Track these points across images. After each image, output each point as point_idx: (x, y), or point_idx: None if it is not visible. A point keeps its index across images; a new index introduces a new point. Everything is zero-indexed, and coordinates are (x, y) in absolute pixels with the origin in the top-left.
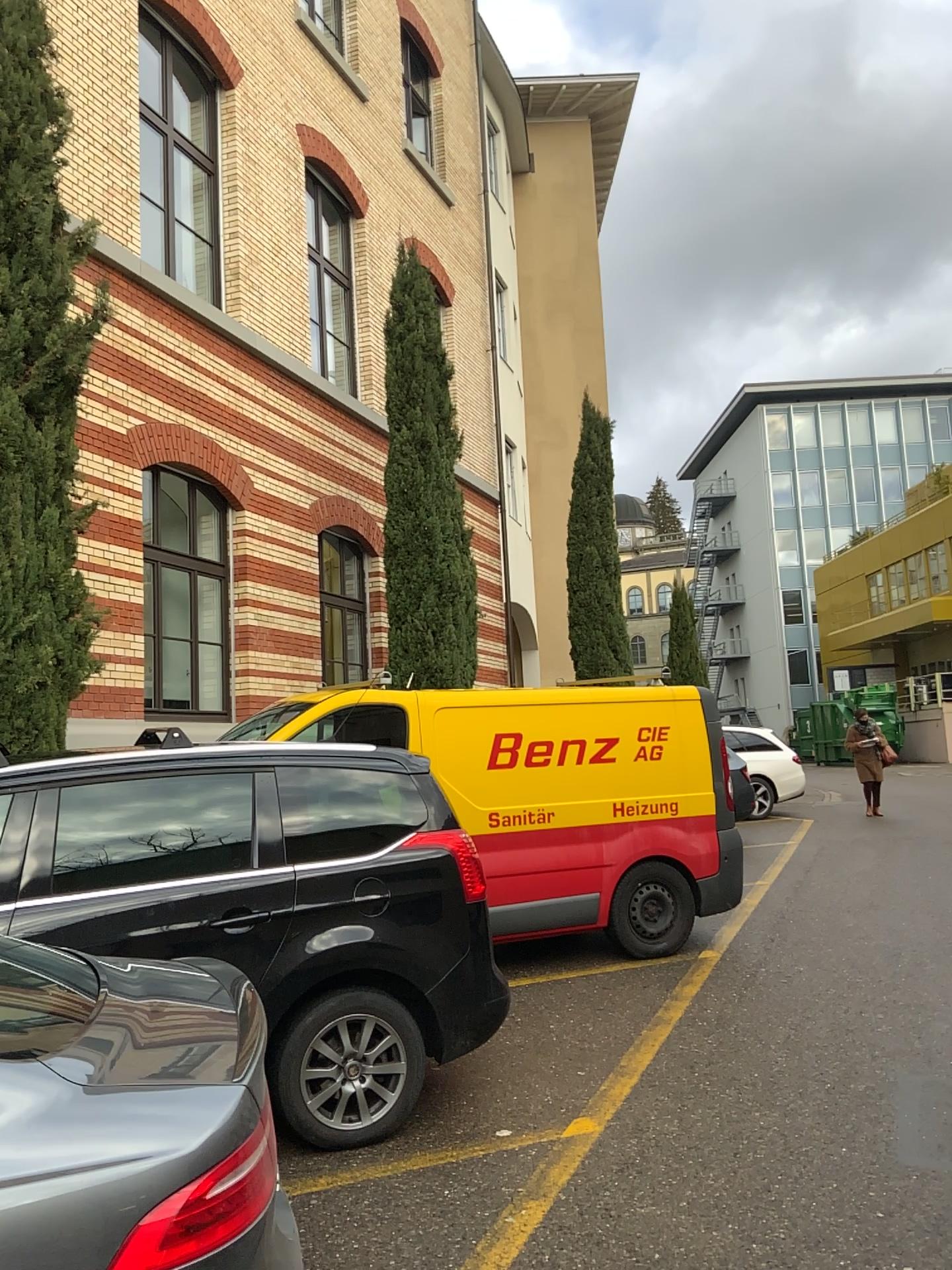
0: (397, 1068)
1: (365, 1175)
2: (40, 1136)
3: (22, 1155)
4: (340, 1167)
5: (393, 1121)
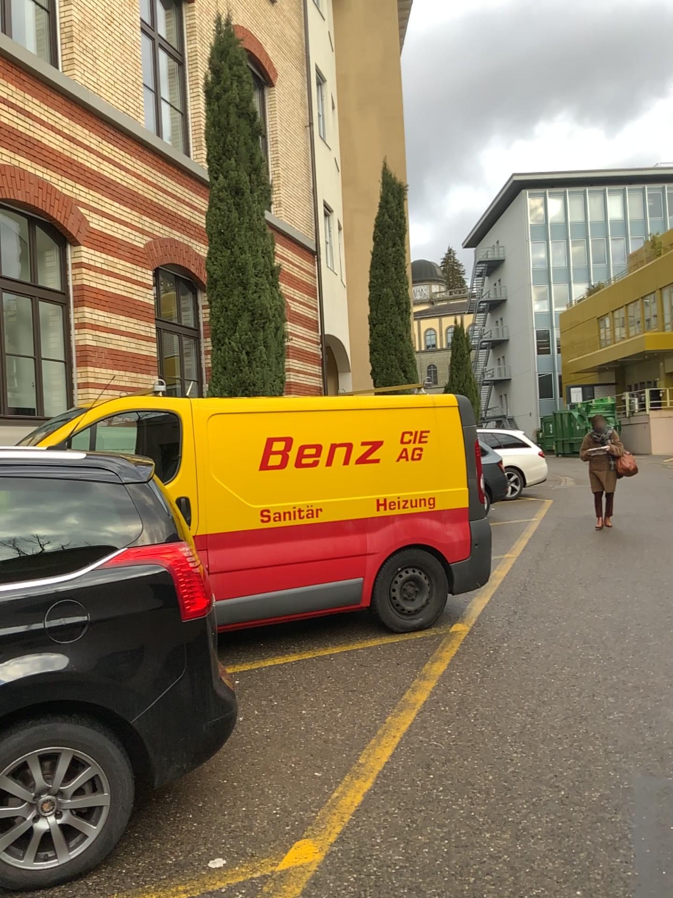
0: (100, 802)
1: None
2: None
3: None
4: None
5: (93, 859)
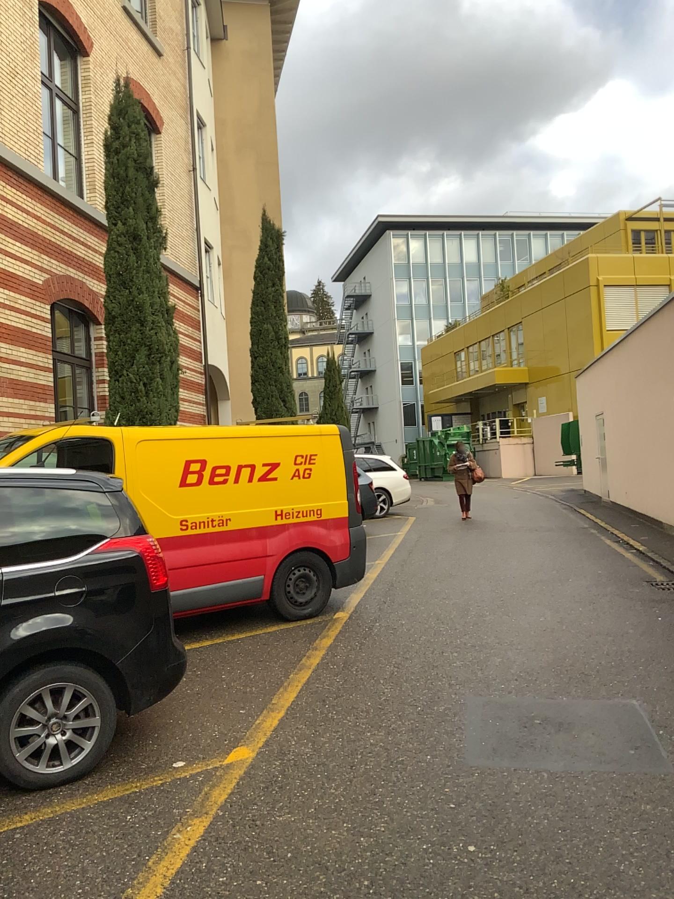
0: (94, 723)
1: (65, 810)
2: None
3: None
4: (43, 806)
5: (90, 764)
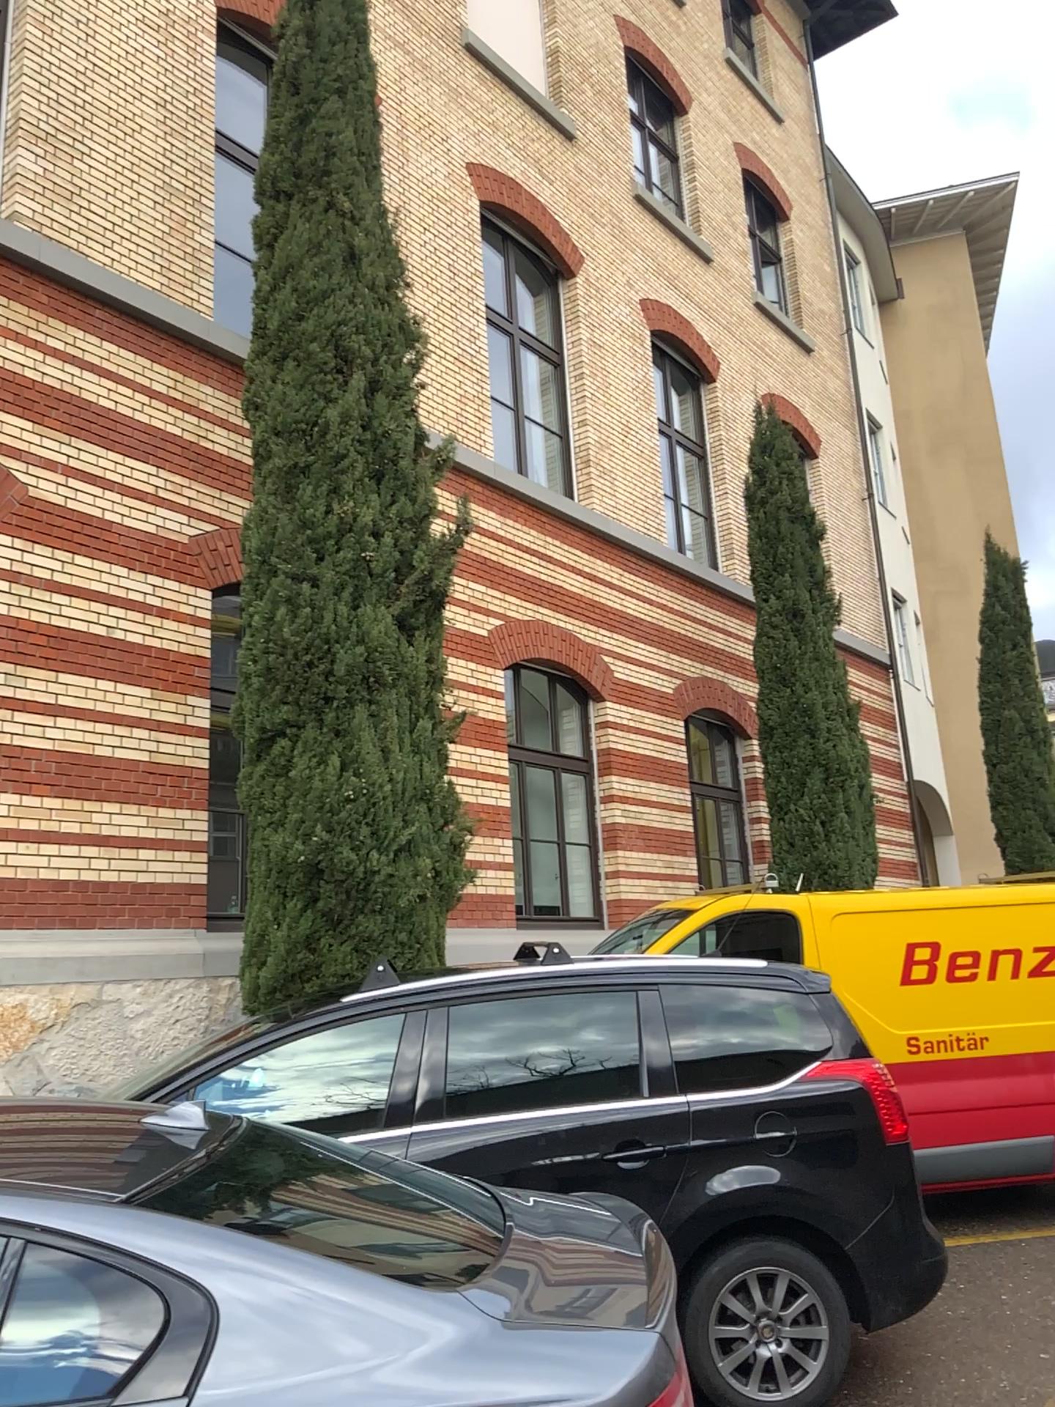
0: (821, 1335)
1: None
2: (462, 1370)
3: (446, 1387)
4: None
5: (820, 1399)
